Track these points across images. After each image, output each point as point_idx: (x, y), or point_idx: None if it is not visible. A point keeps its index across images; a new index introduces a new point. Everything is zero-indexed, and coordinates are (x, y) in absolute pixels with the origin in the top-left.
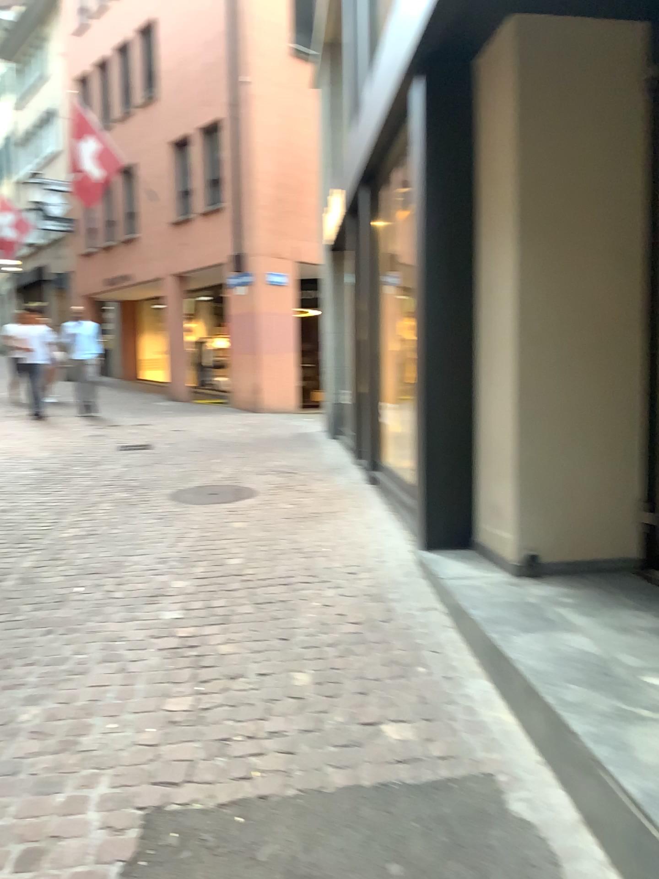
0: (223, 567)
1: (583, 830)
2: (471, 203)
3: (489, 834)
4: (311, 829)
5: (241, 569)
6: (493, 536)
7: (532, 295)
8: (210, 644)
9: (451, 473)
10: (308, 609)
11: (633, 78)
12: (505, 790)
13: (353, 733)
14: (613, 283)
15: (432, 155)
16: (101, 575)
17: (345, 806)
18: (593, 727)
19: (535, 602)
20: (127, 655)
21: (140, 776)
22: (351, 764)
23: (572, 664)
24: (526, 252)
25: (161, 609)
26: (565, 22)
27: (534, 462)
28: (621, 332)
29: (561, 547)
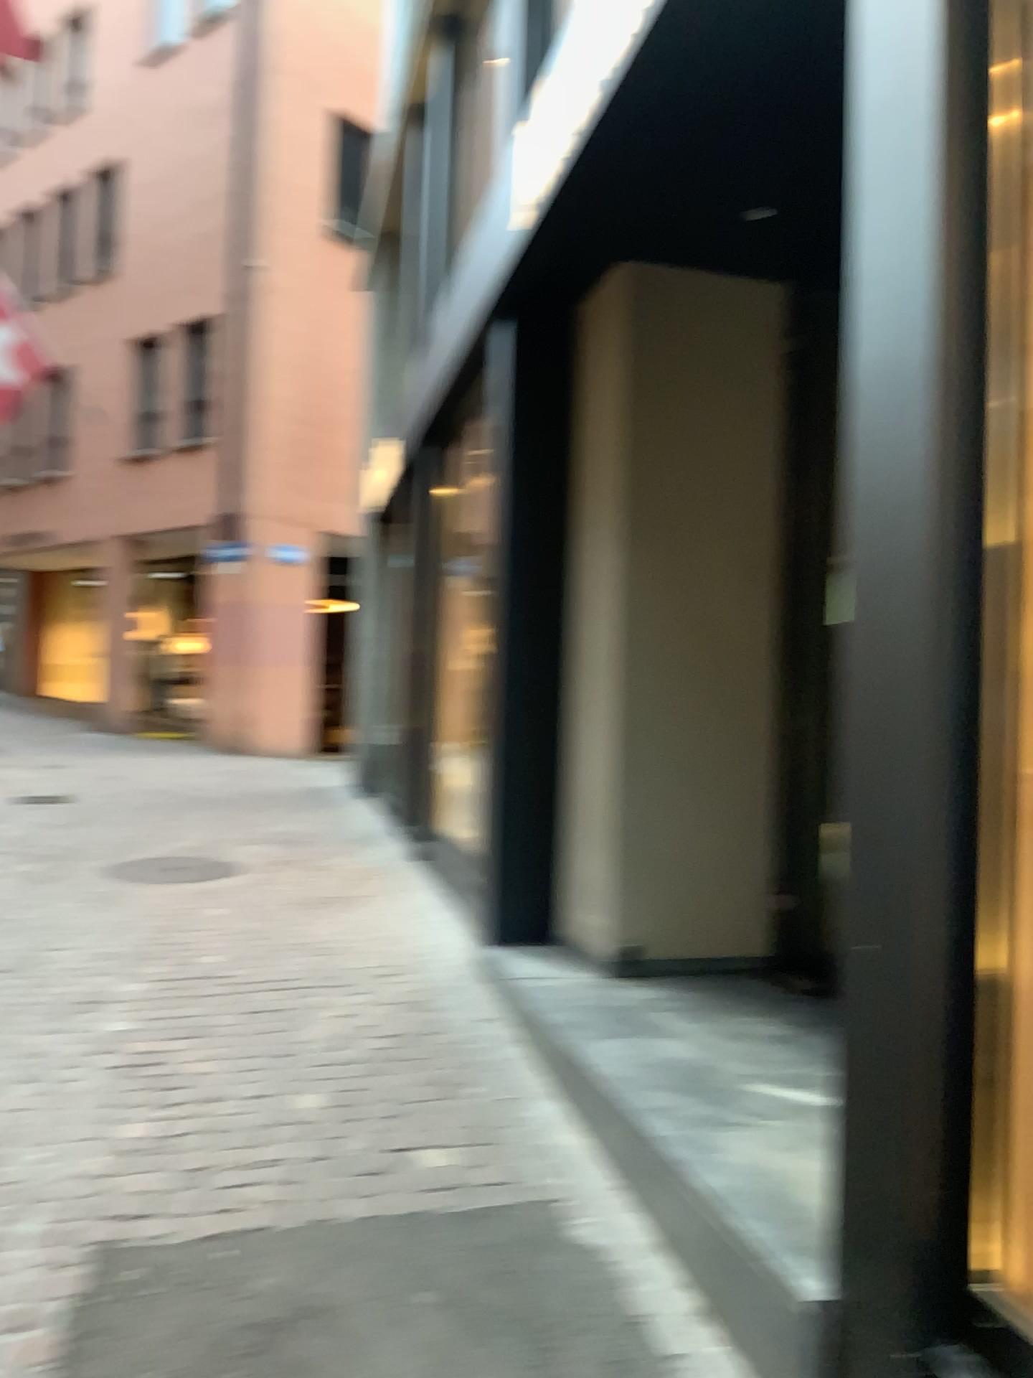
0: (196, 966)
1: (655, 1249)
2: (566, 480)
3: (544, 1258)
4: (321, 1259)
5: (223, 969)
6: (579, 926)
7: (637, 605)
8: (179, 1059)
9: (526, 839)
10: (320, 1019)
11: (766, 346)
12: (567, 1212)
13: (377, 1159)
14: (739, 595)
15: (518, 414)
16: (9, 974)
17: (365, 1236)
18: (675, 1129)
19: (626, 1005)
20: (59, 1072)
21: (89, 1208)
22: (374, 1192)
23: (661, 1070)
24: (631, 549)
25: (105, 1016)
26: (685, 272)
27: (633, 824)
28: (748, 659)
29: (667, 940)
